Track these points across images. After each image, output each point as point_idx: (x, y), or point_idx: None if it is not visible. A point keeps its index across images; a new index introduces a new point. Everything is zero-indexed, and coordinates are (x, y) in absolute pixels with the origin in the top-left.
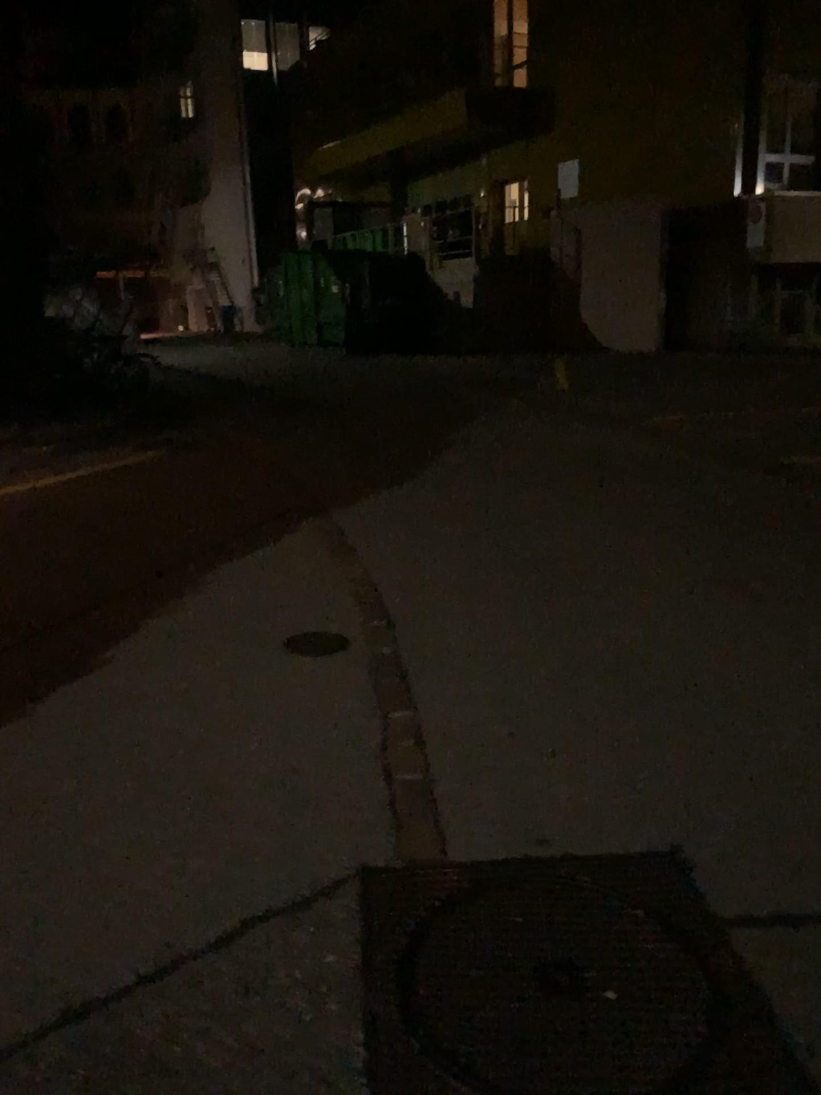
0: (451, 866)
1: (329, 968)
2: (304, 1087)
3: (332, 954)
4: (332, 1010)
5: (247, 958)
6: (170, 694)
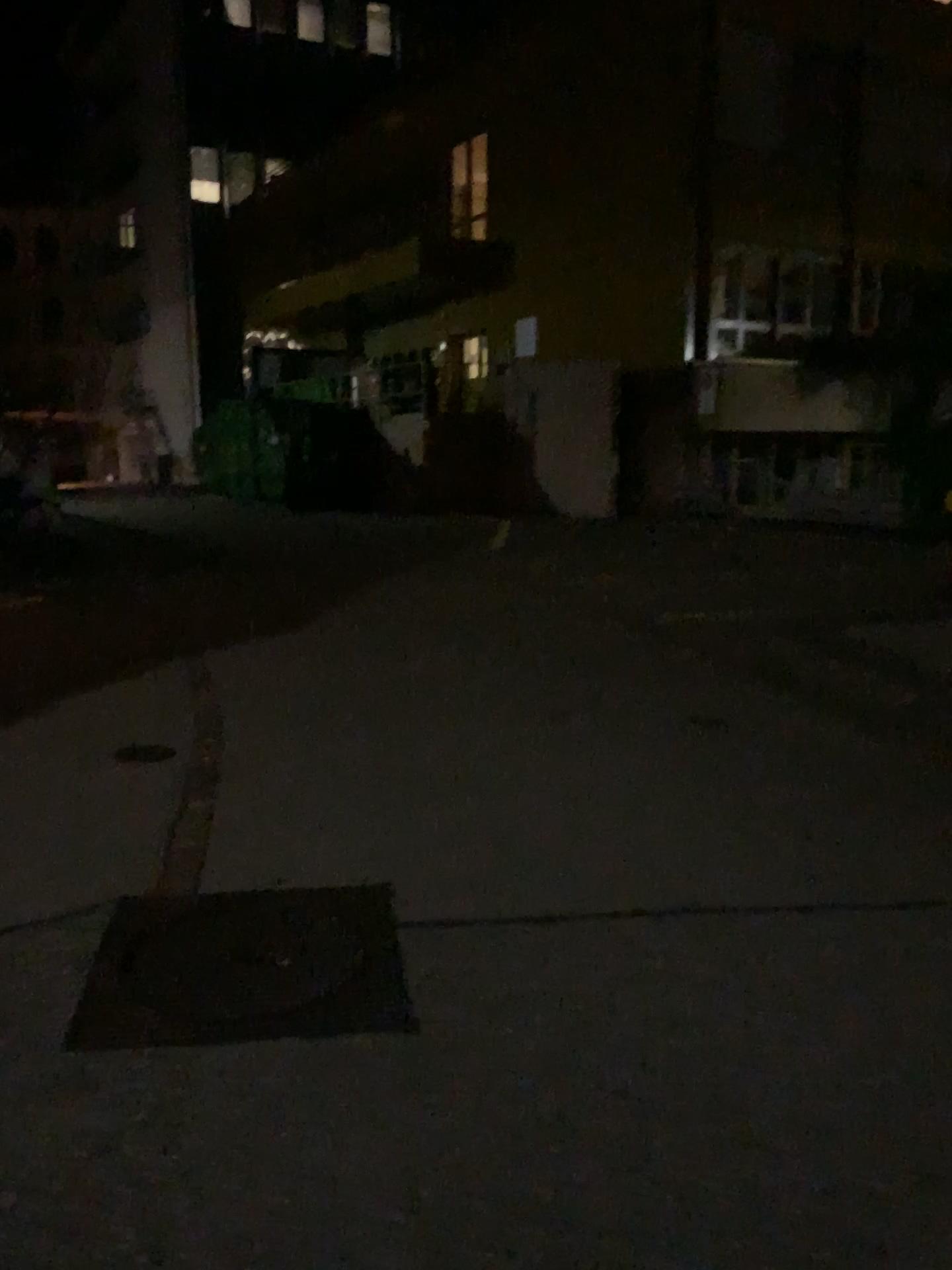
0: (195, 896)
1: (67, 952)
2: (22, 1008)
3: (72, 943)
4: (61, 973)
5: (2, 945)
6: None
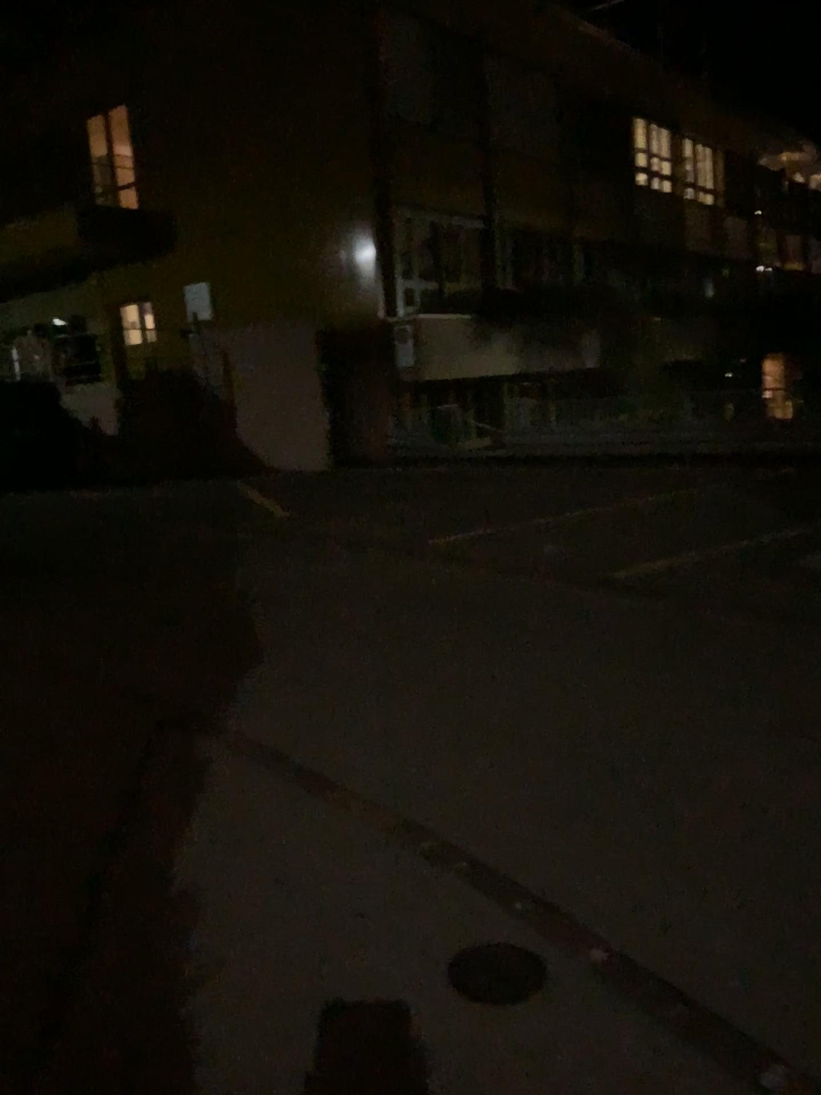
0: None
1: None
2: None
3: None
4: None
5: None
6: None
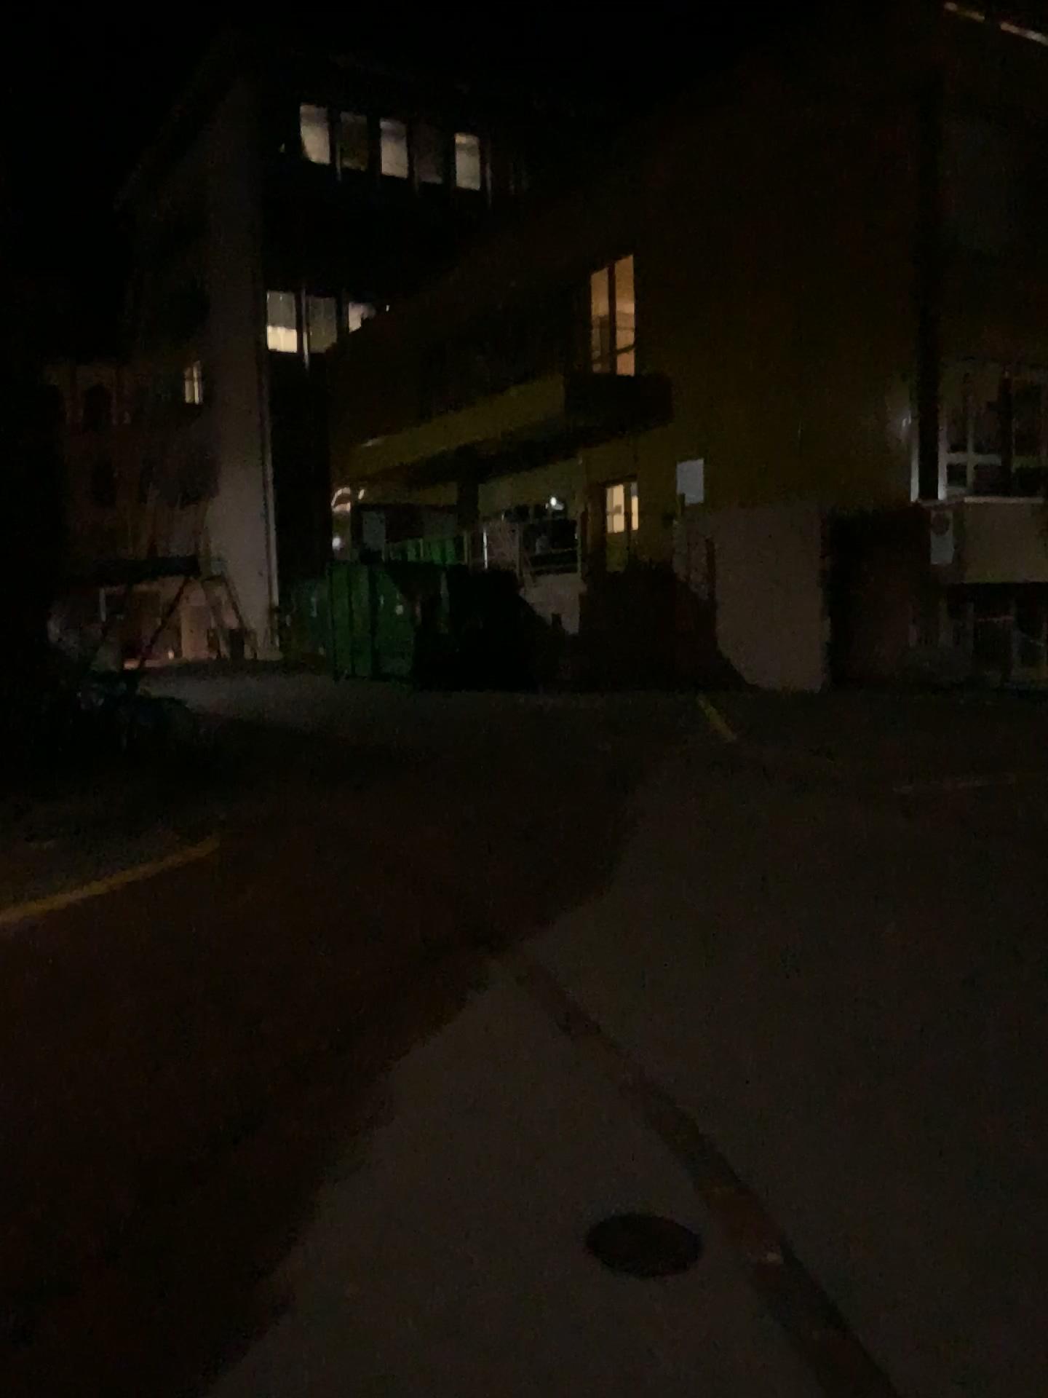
0: None
1: None
2: None
3: None
4: None
5: None
6: (436, 1375)
